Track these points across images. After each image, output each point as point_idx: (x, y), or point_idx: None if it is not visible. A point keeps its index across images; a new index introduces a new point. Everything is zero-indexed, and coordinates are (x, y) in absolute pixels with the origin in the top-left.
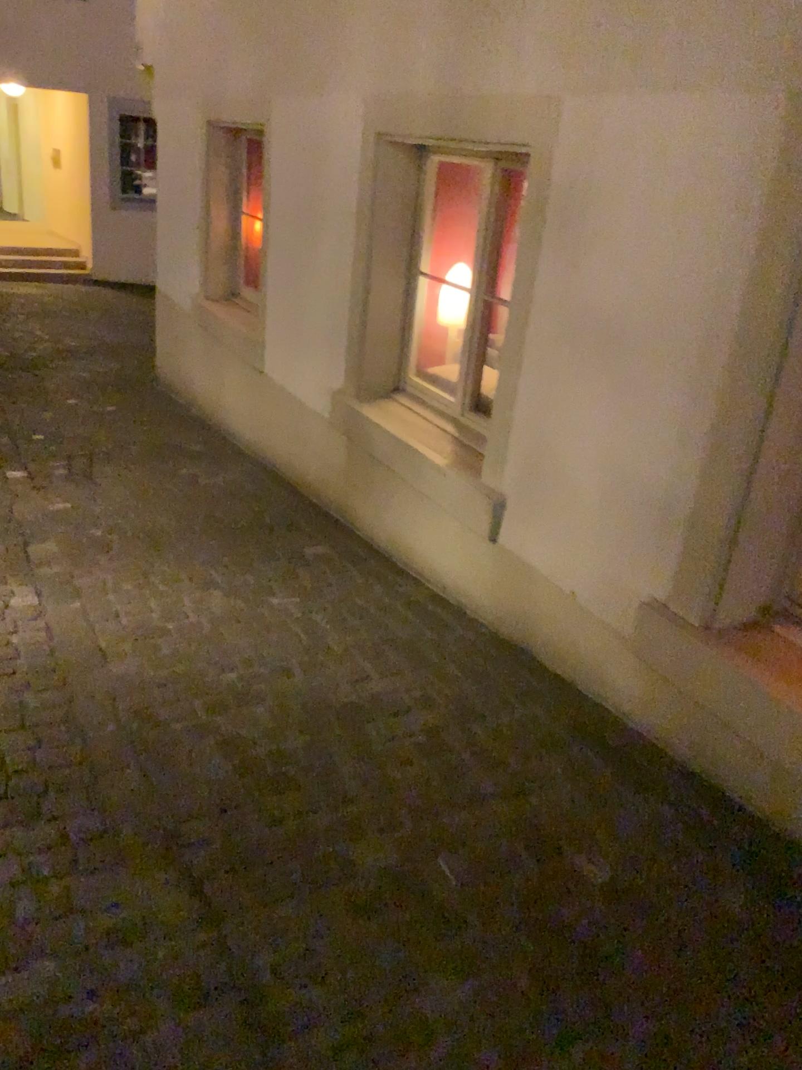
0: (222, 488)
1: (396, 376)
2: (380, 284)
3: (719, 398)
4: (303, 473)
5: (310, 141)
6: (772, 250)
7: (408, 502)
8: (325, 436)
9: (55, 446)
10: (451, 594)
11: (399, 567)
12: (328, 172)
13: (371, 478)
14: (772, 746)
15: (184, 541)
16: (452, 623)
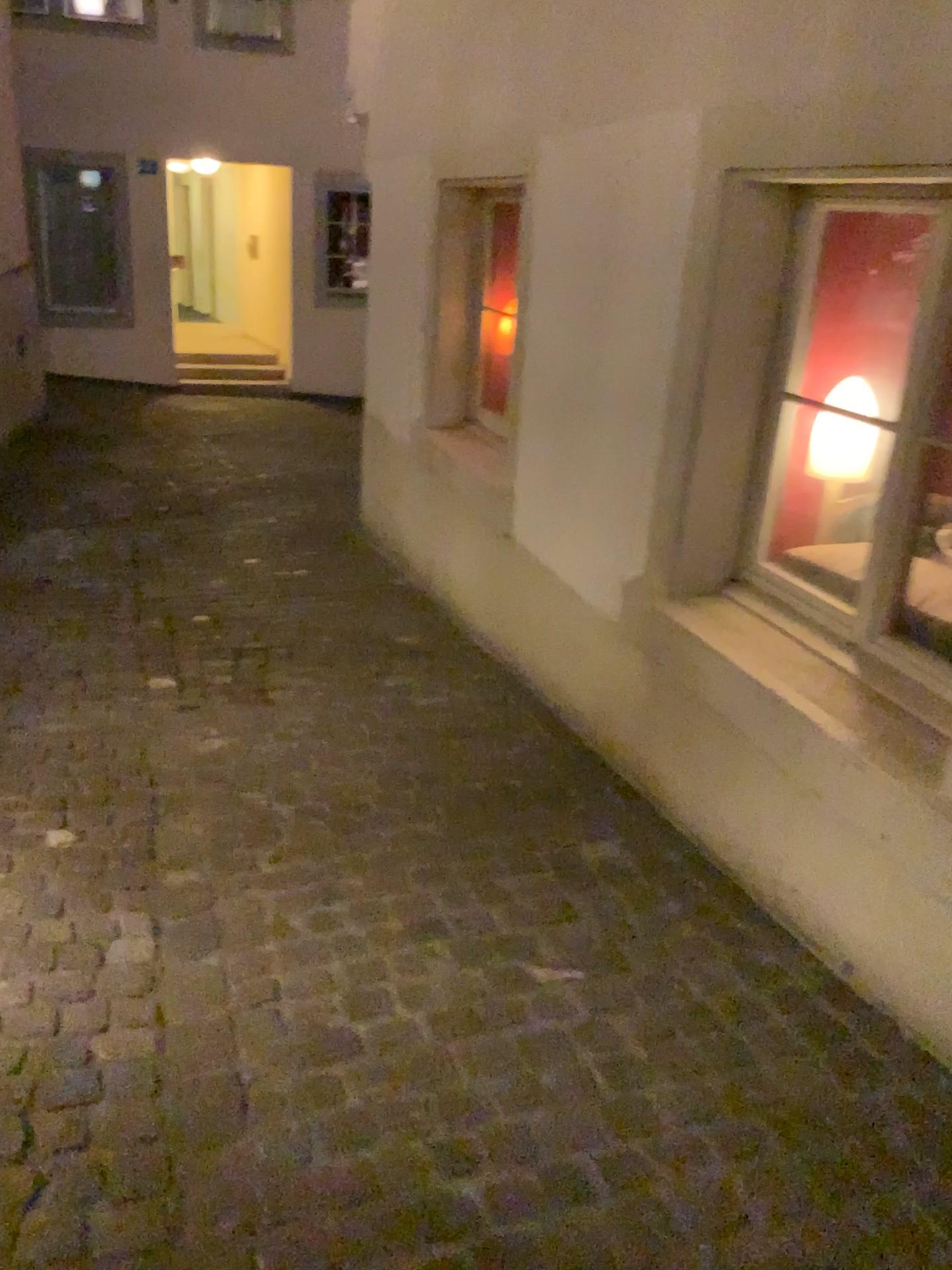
0: (449, 715)
1: (737, 560)
2: (717, 413)
3: None
4: (573, 698)
5: (597, 189)
6: None
7: (771, 790)
8: (611, 648)
9: (217, 635)
10: (866, 983)
11: (753, 901)
12: (628, 234)
13: (698, 733)
14: None
15: (391, 826)
16: (882, 1059)
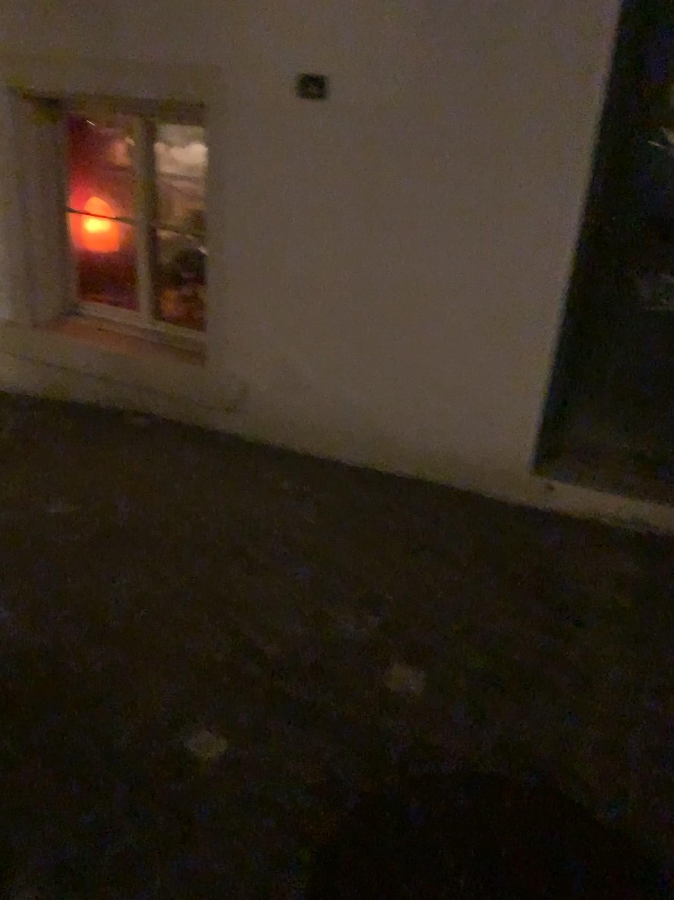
0: None
1: None
2: None
3: (3, 207)
4: None
5: None
6: (3, 131)
7: None
8: None
9: None
10: None
11: None
12: None
13: None
14: (74, 363)
15: None
16: None
